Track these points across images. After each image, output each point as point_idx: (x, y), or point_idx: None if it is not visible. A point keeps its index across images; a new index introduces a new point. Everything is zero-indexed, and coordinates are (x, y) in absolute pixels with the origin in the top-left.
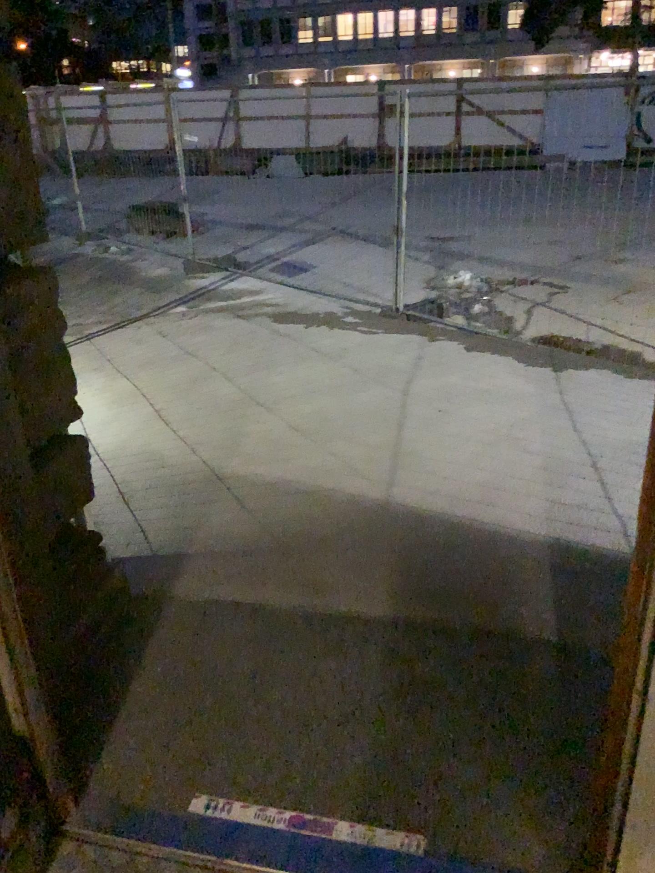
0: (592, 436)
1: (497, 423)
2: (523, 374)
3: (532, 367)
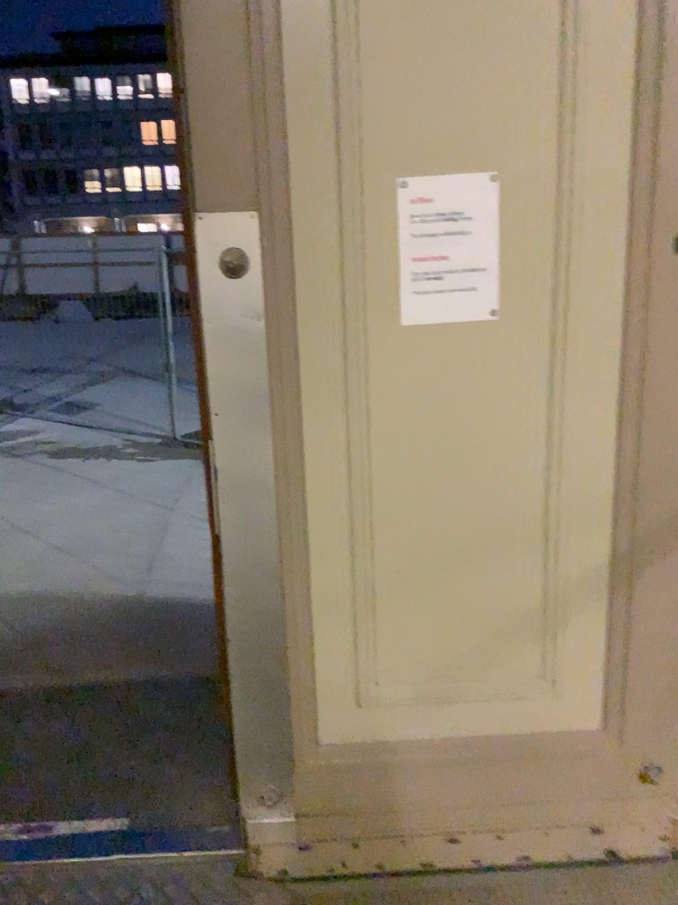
0: None
1: None
2: None
3: None
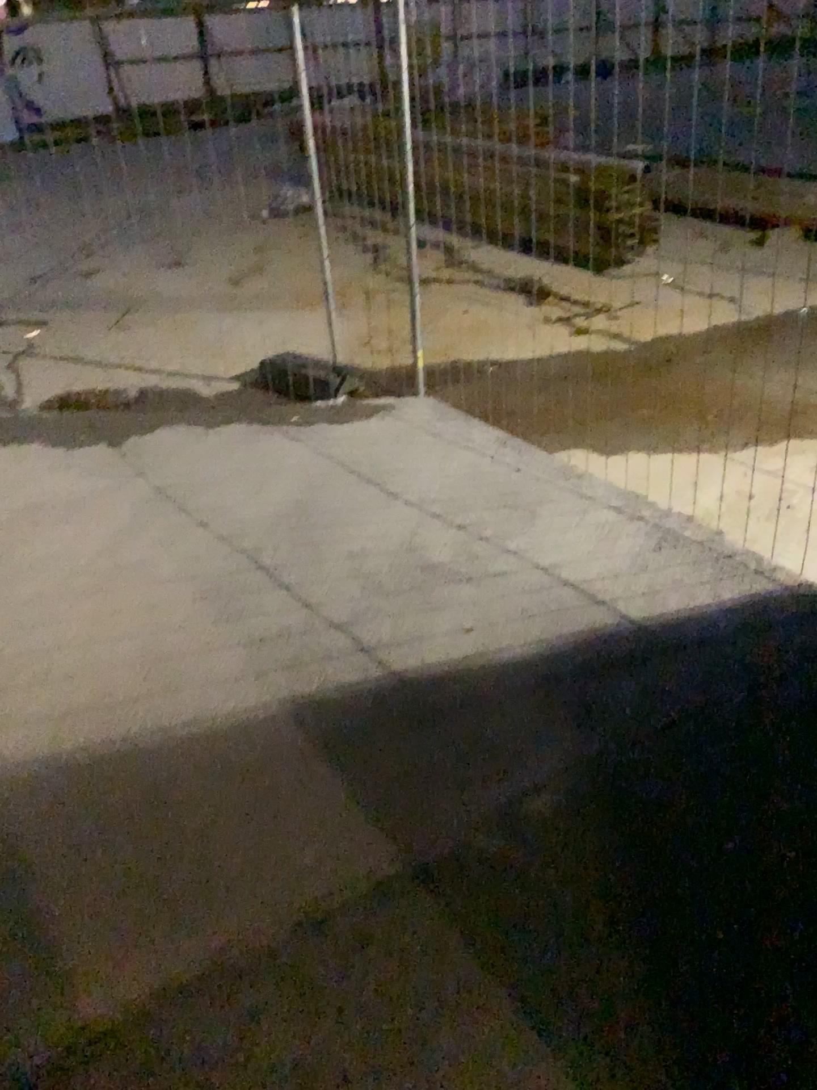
0: (231, 529)
1: (91, 558)
2: (74, 466)
3: (80, 452)
